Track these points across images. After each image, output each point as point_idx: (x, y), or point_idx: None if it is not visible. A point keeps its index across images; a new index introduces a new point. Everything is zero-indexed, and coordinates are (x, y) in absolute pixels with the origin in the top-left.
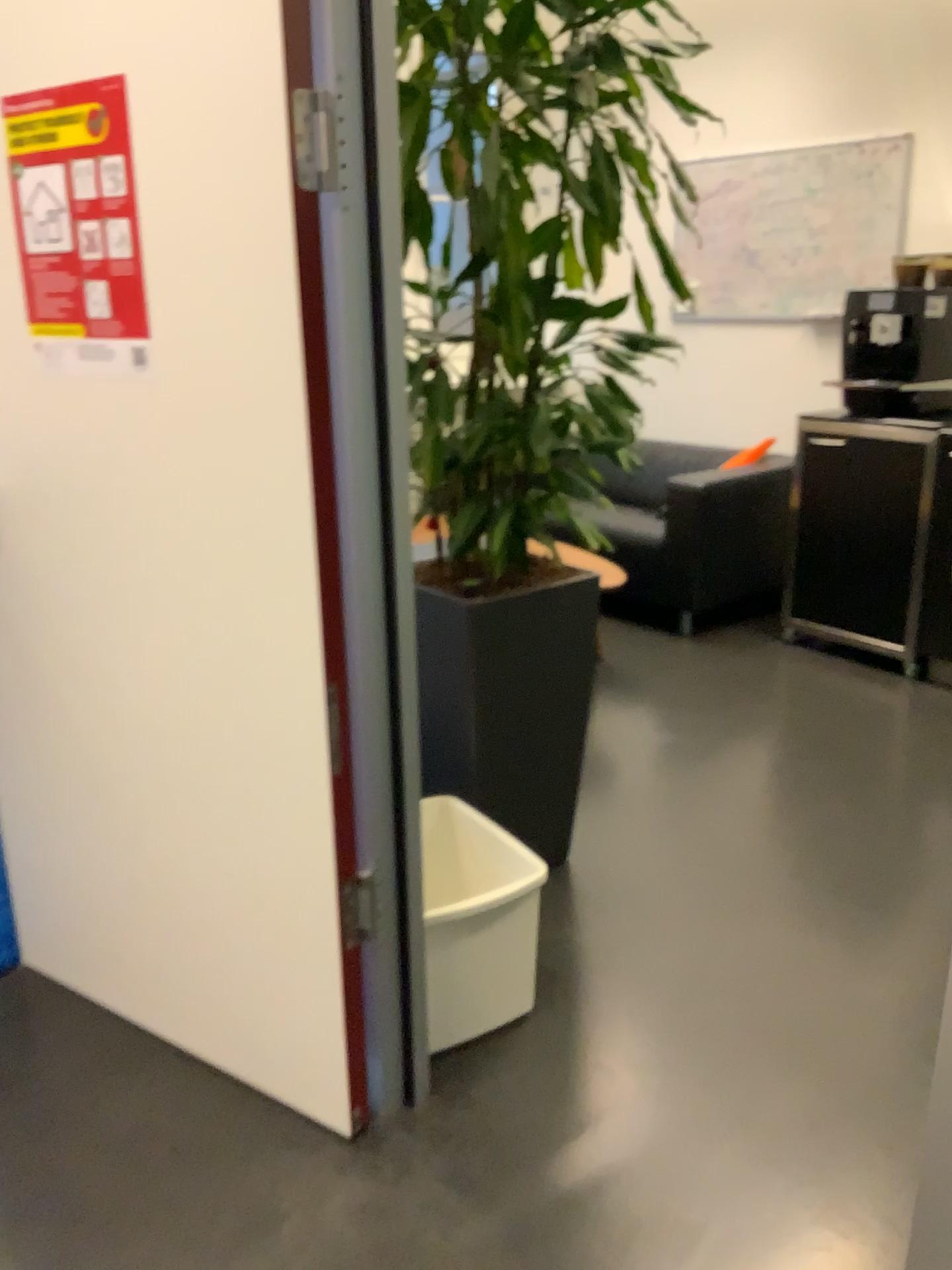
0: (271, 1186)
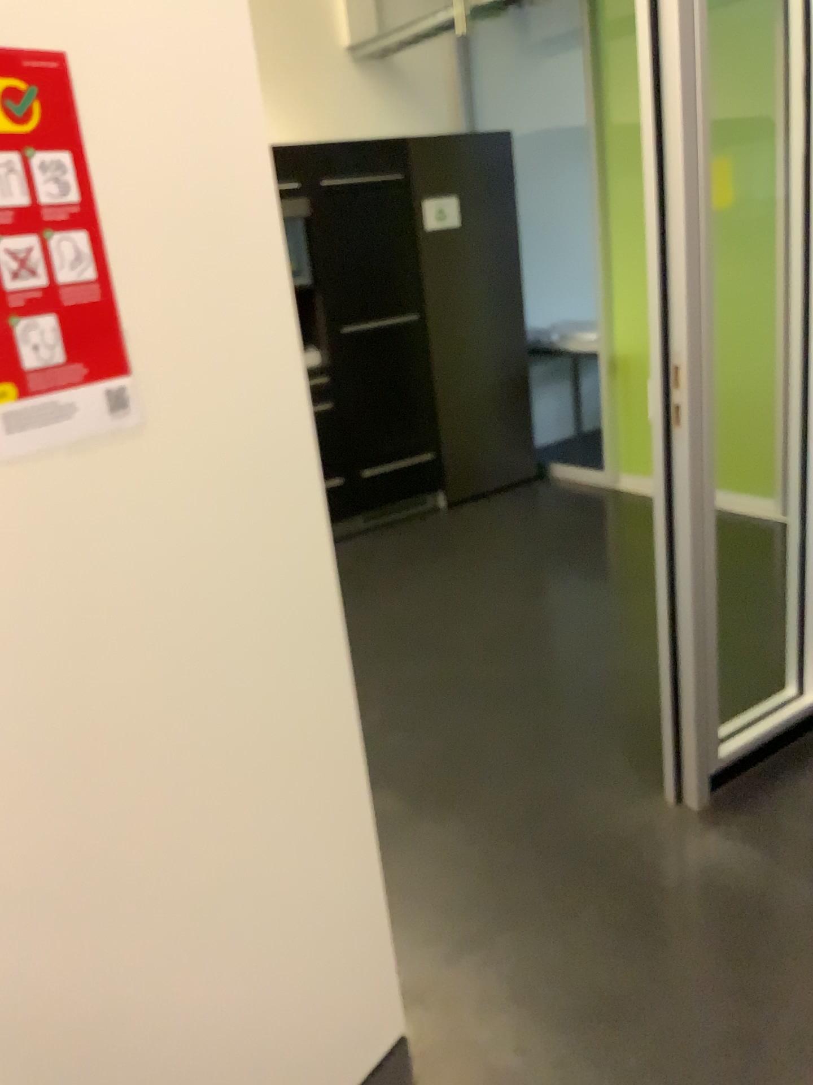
0: (451, 1075)
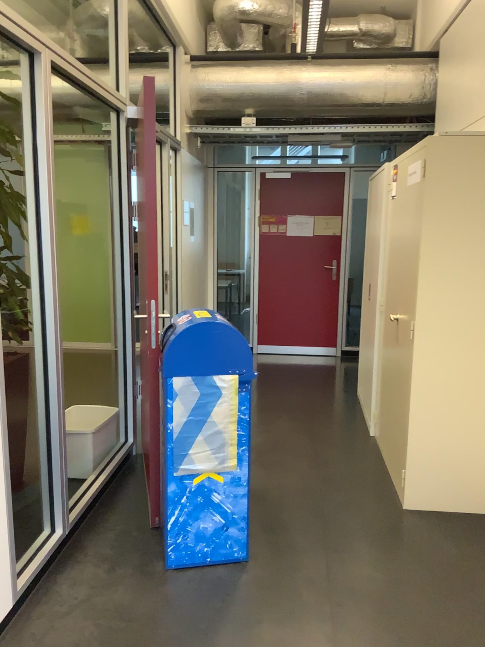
0: None
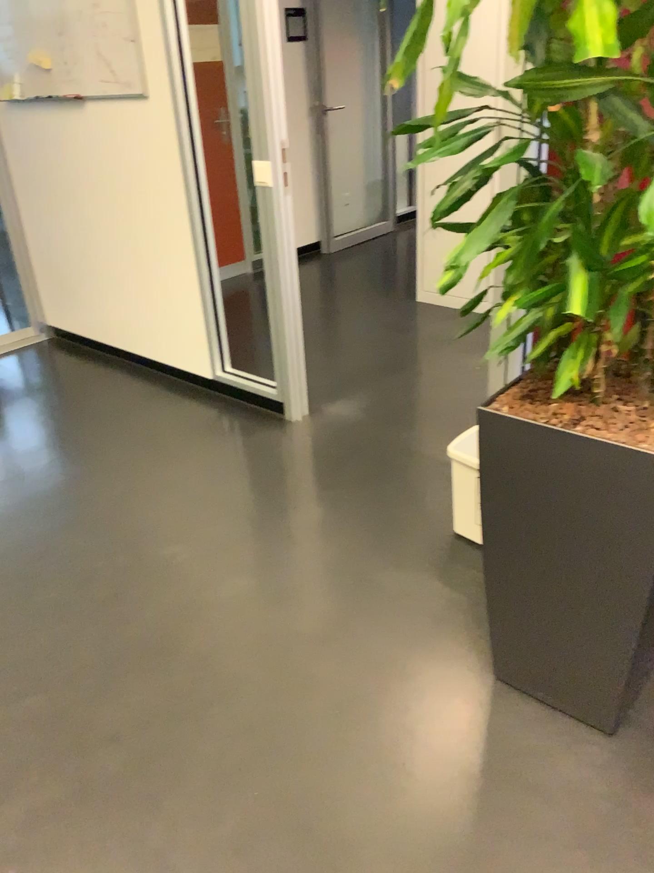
0: None
